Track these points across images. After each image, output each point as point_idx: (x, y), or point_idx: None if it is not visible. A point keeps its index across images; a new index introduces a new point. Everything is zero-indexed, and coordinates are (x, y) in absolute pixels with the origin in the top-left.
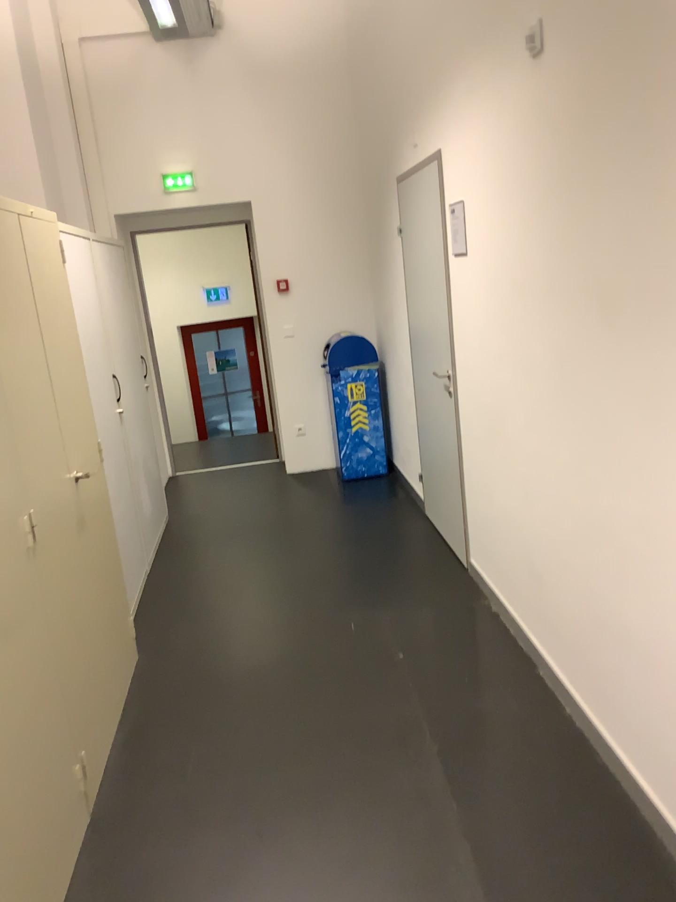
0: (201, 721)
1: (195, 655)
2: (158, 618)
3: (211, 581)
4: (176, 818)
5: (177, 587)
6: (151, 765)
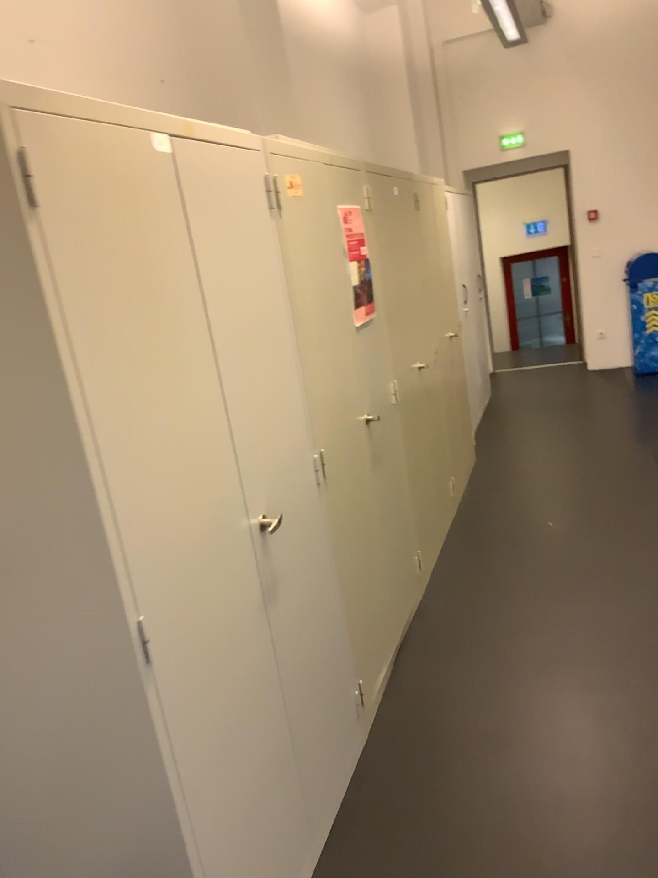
0: (518, 485)
1: (514, 459)
2: (489, 443)
3: (525, 427)
4: (504, 516)
5: (501, 430)
6: (489, 499)
